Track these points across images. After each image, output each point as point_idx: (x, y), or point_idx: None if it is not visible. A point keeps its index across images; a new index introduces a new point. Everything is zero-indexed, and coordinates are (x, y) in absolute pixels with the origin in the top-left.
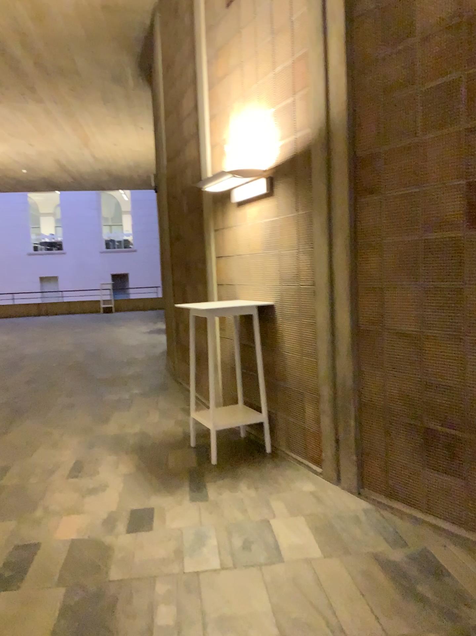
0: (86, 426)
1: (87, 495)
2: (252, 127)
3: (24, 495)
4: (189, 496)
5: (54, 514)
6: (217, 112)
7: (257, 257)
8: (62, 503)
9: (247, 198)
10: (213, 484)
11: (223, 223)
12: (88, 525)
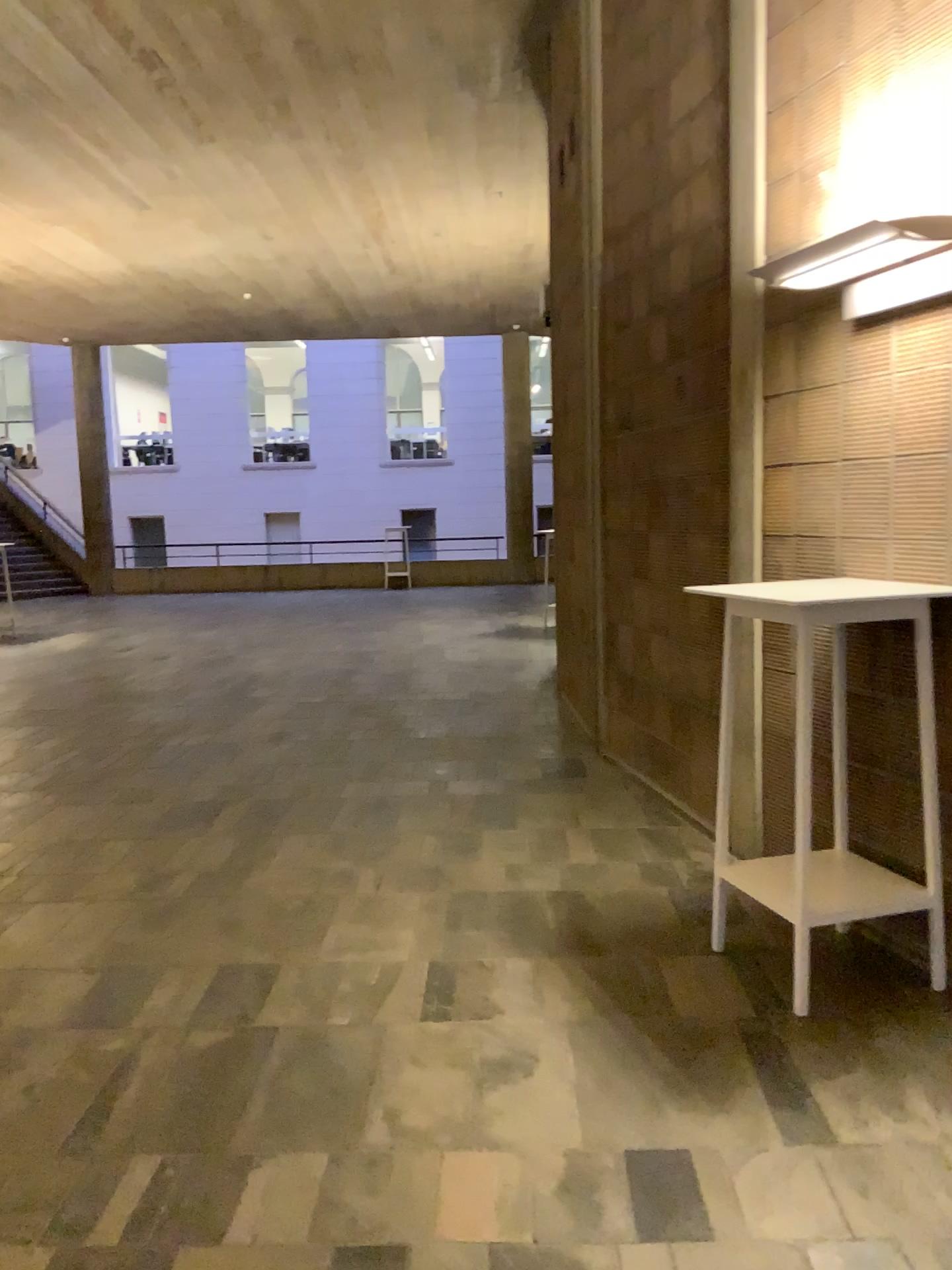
0: (434, 870)
1: (497, 1089)
2: (934, 111)
3: (334, 1070)
4: (782, 1123)
5: (423, 1145)
6: (795, 94)
7: (921, 466)
8: (436, 1110)
9: (905, 307)
10: (833, 1086)
11: (799, 382)
12: (527, 1200)
